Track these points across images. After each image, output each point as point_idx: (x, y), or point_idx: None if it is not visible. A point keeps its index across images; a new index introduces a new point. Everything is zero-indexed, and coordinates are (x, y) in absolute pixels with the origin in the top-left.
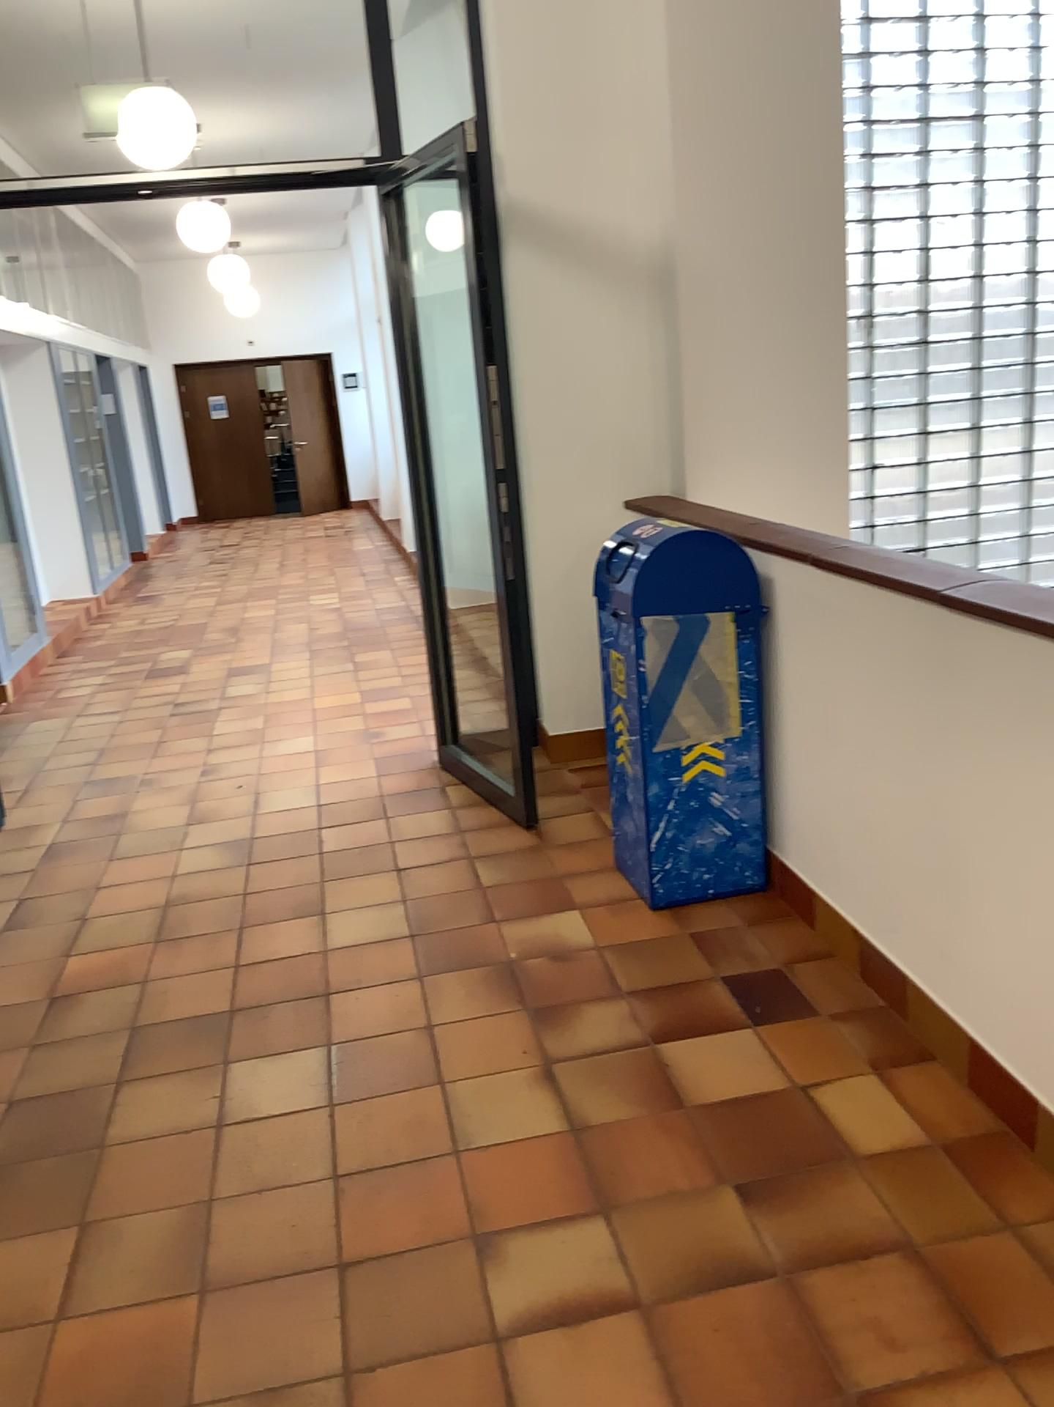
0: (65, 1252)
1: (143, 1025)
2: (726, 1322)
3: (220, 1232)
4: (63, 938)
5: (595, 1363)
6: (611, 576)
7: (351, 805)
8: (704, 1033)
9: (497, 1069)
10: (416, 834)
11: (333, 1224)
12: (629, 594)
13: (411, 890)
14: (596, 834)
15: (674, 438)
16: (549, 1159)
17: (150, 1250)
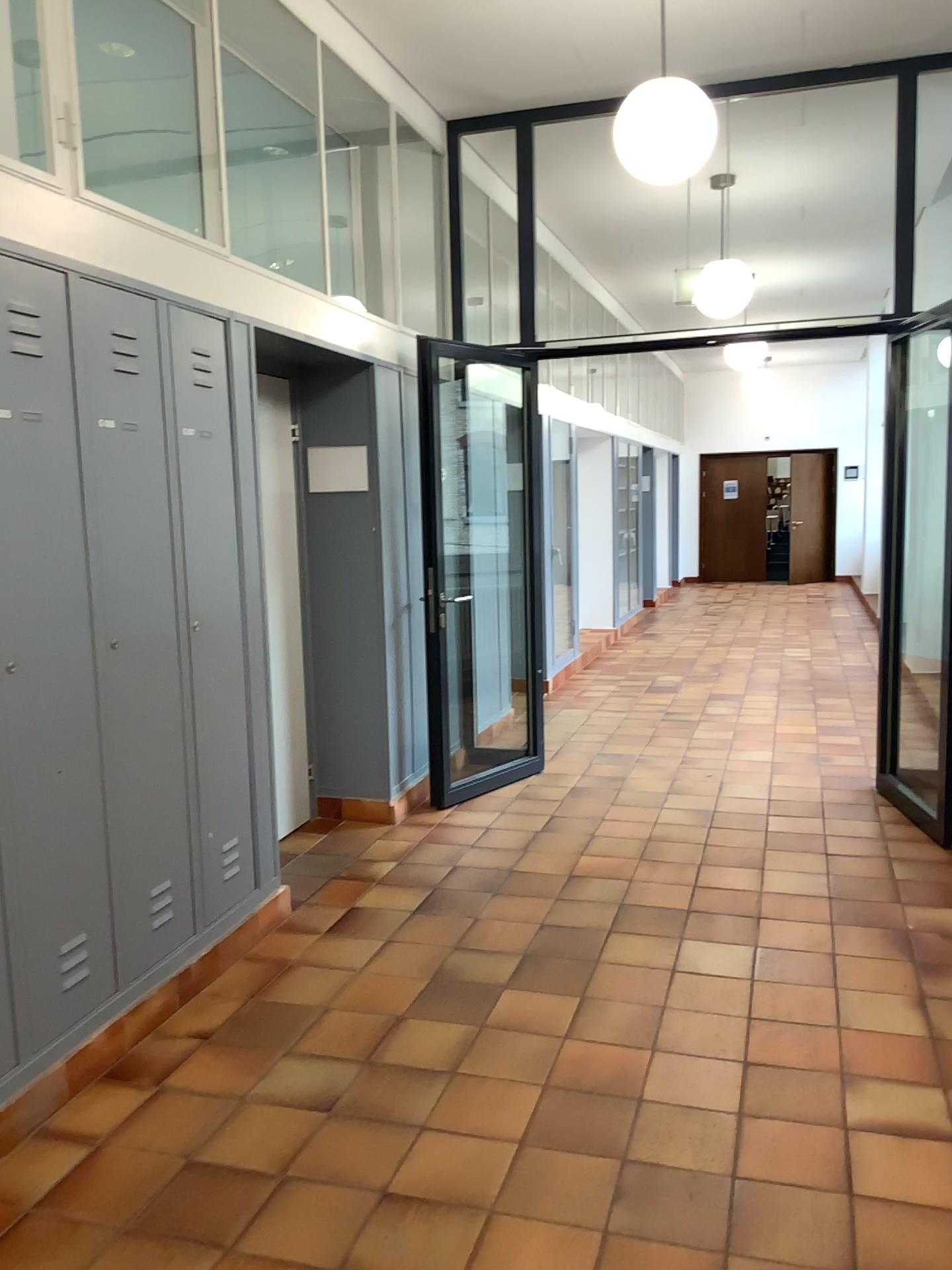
0: (574, 1005)
1: (629, 904)
2: None
3: (669, 1021)
4: (580, 844)
5: (914, 1158)
6: None
7: (796, 804)
8: None
9: (880, 988)
10: (846, 832)
11: (744, 1039)
12: None
13: (835, 867)
14: None
15: None
16: (908, 1048)
17: (624, 1017)
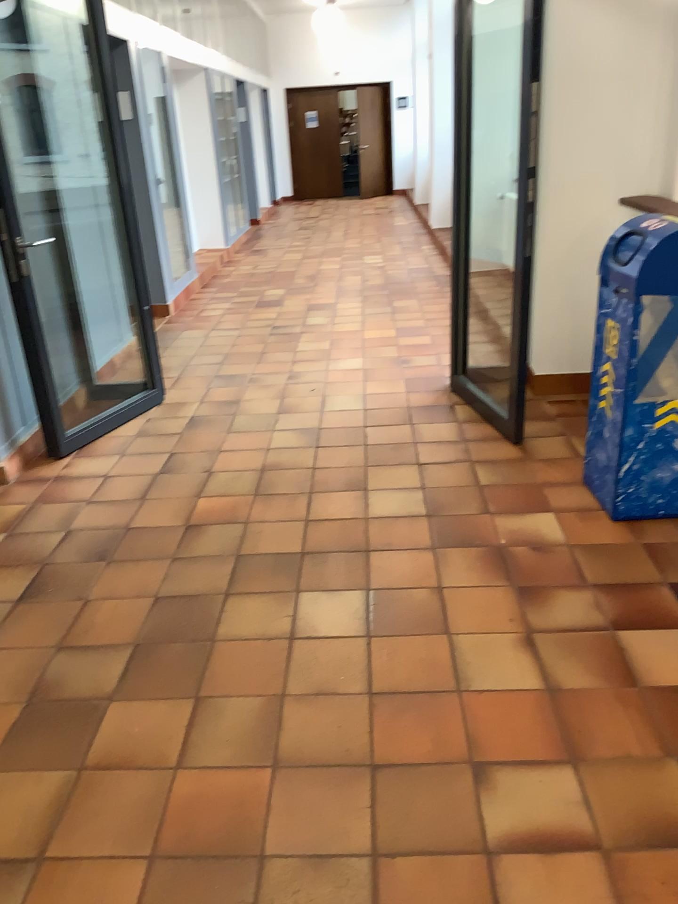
0: (185, 718)
1: (243, 556)
2: (675, 881)
3: (289, 724)
4: (195, 485)
5: (566, 892)
6: (616, 263)
7: (389, 412)
8: (654, 626)
9: (491, 630)
10: (434, 438)
11: (368, 733)
12: (630, 278)
13: (430, 480)
14: (567, 453)
15: (666, 151)
16: (530, 710)
17: (241, 727)
